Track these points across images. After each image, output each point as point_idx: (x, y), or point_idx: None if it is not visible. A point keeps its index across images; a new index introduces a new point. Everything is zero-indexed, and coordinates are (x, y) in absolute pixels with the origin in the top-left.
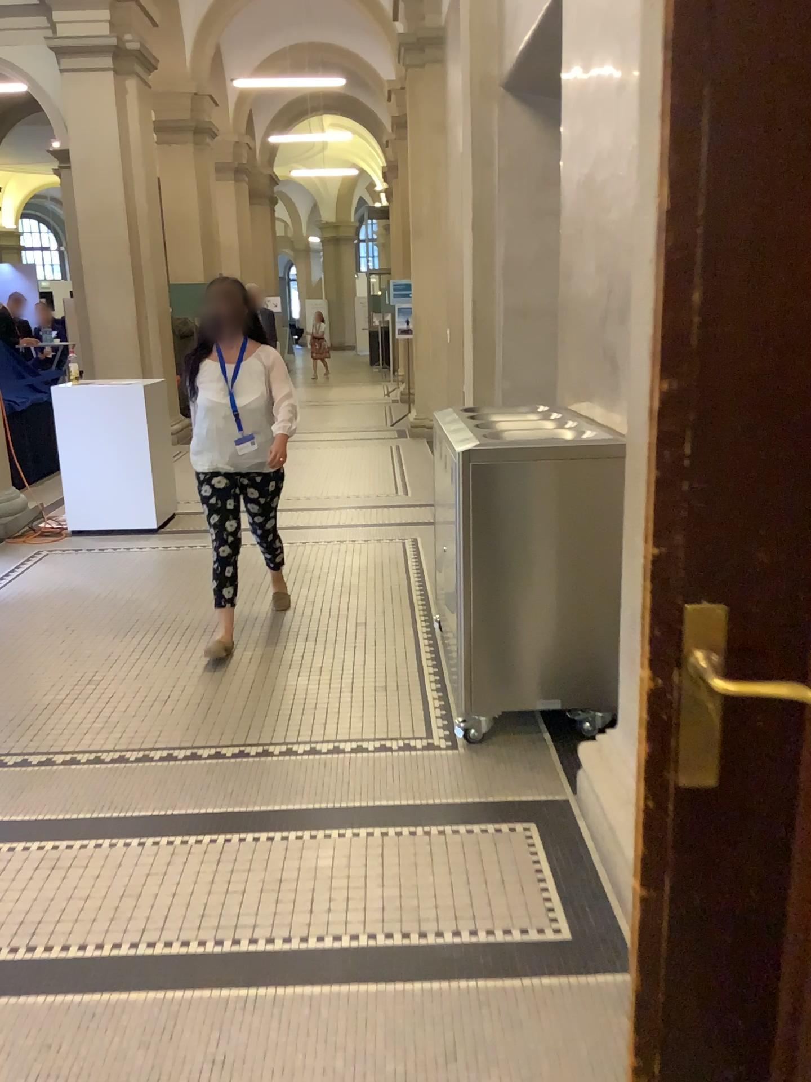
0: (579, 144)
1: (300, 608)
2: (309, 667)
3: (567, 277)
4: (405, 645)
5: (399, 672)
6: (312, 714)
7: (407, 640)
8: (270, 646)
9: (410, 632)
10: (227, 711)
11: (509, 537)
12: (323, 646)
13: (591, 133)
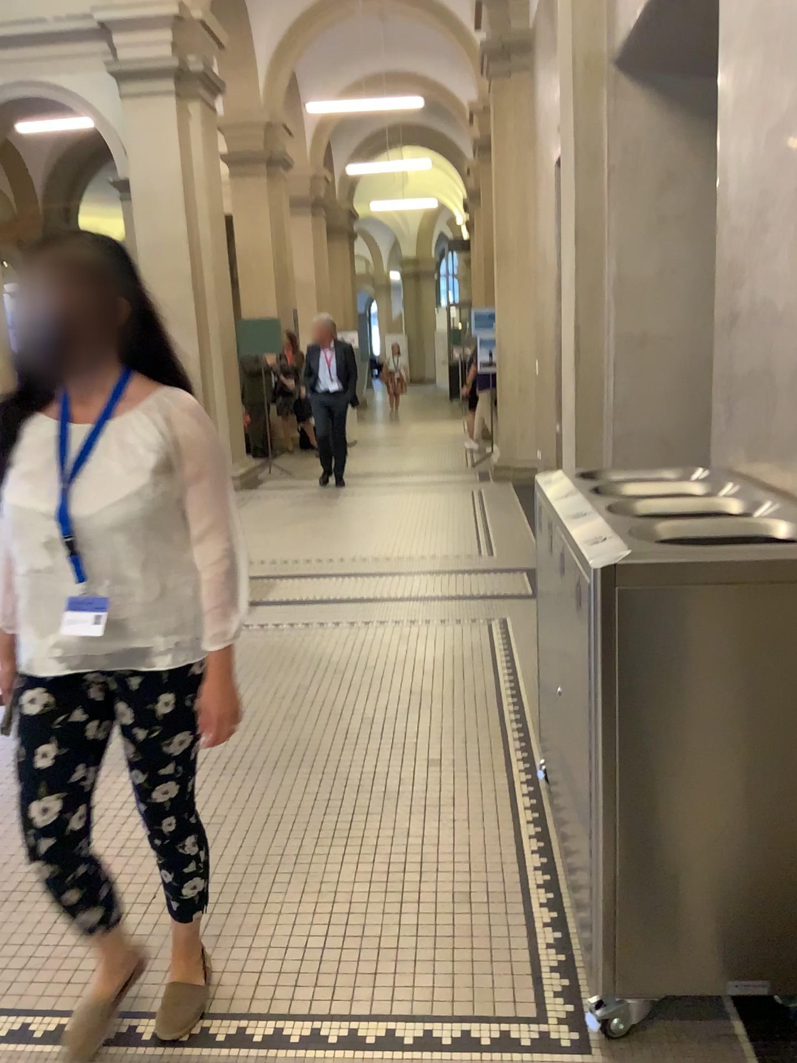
0: (761, 92)
1: (355, 732)
2: (359, 848)
3: (734, 289)
4: (498, 809)
5: (489, 868)
6: (356, 955)
7: (500, 801)
8: (309, 802)
9: (503, 785)
10: (231, 940)
11: (686, 722)
12: (381, 805)
13: (791, 64)
